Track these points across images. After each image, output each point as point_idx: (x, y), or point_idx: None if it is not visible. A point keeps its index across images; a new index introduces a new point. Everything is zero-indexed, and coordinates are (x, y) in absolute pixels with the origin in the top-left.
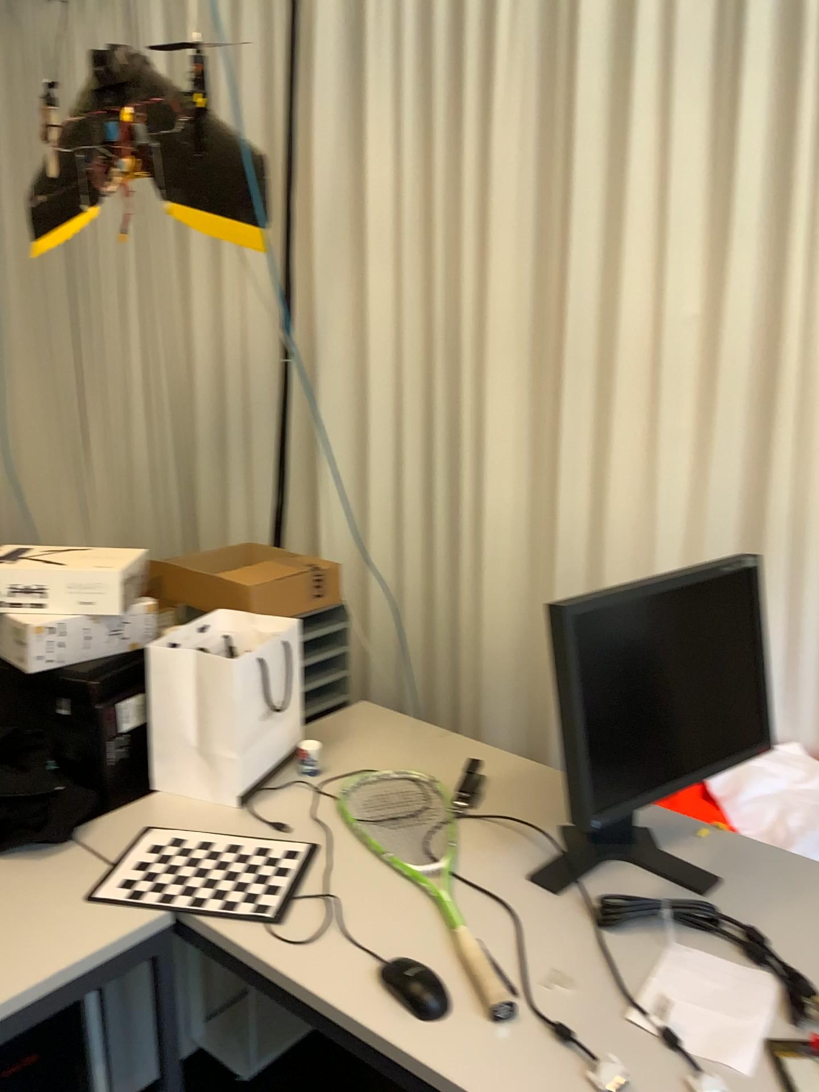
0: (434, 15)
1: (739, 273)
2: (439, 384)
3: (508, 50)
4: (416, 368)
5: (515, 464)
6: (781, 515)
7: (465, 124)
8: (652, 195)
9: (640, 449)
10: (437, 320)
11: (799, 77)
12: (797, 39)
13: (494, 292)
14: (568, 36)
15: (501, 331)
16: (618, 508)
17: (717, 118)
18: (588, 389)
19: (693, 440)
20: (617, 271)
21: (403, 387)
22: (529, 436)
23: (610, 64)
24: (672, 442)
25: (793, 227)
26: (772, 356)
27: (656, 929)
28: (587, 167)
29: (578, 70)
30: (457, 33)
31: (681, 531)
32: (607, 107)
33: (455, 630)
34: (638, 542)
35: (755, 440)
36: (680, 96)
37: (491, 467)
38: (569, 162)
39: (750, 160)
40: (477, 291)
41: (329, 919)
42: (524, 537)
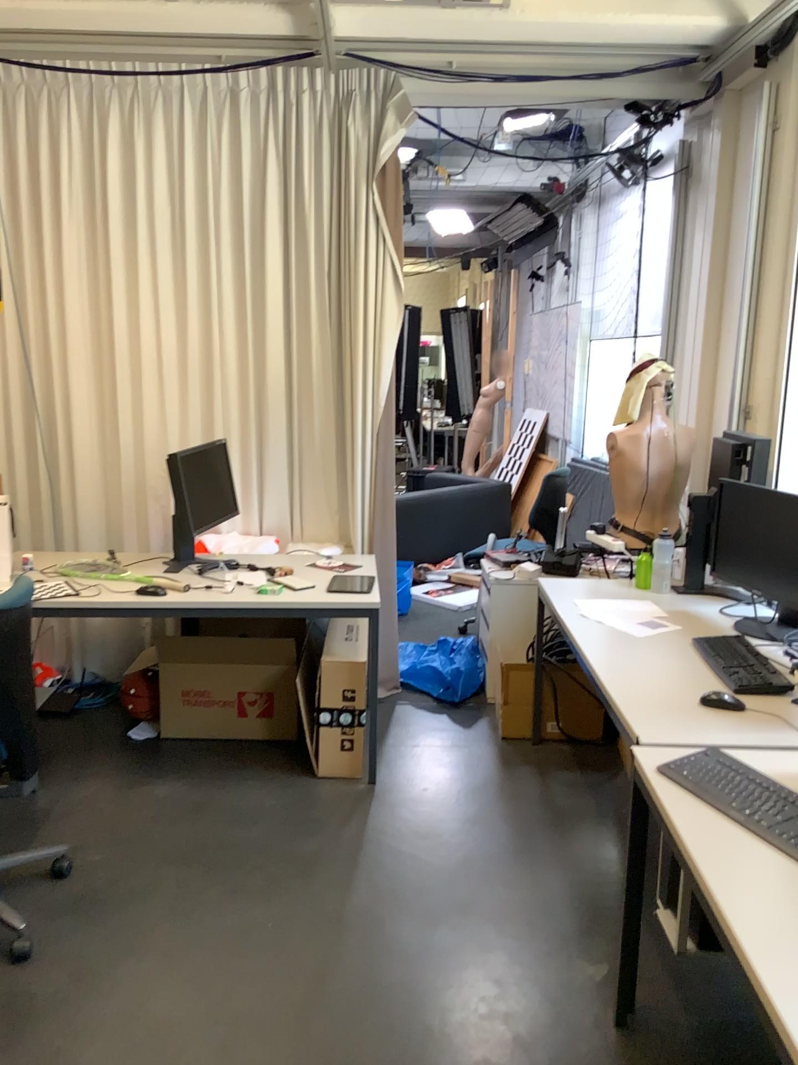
0: (21, 186)
1: (192, 326)
2: (37, 376)
3: (70, 213)
4: (21, 367)
5: (89, 415)
6: (219, 428)
7: (46, 244)
8: (152, 290)
9: (155, 403)
10: (33, 341)
11: (209, 251)
12: (207, 236)
13: (70, 329)
14: (103, 213)
15: (76, 348)
16: (147, 432)
17: (178, 261)
18: (127, 376)
19: (179, 398)
20: (137, 322)
21: (12, 378)
22: (96, 400)
23: (126, 231)
24: (170, 399)
25: (213, 309)
26: (209, 361)
27: (217, 570)
28: (118, 274)
29: (110, 230)
30: (38, 199)
31: (177, 440)
32: (126, 249)
33: (57, 509)
34: (158, 447)
35: (206, 396)
36: (161, 250)
37: (76, 417)
38: (109, 271)
39: (193, 280)
40: (60, 327)
41: (99, 588)
42: (97, 452)
